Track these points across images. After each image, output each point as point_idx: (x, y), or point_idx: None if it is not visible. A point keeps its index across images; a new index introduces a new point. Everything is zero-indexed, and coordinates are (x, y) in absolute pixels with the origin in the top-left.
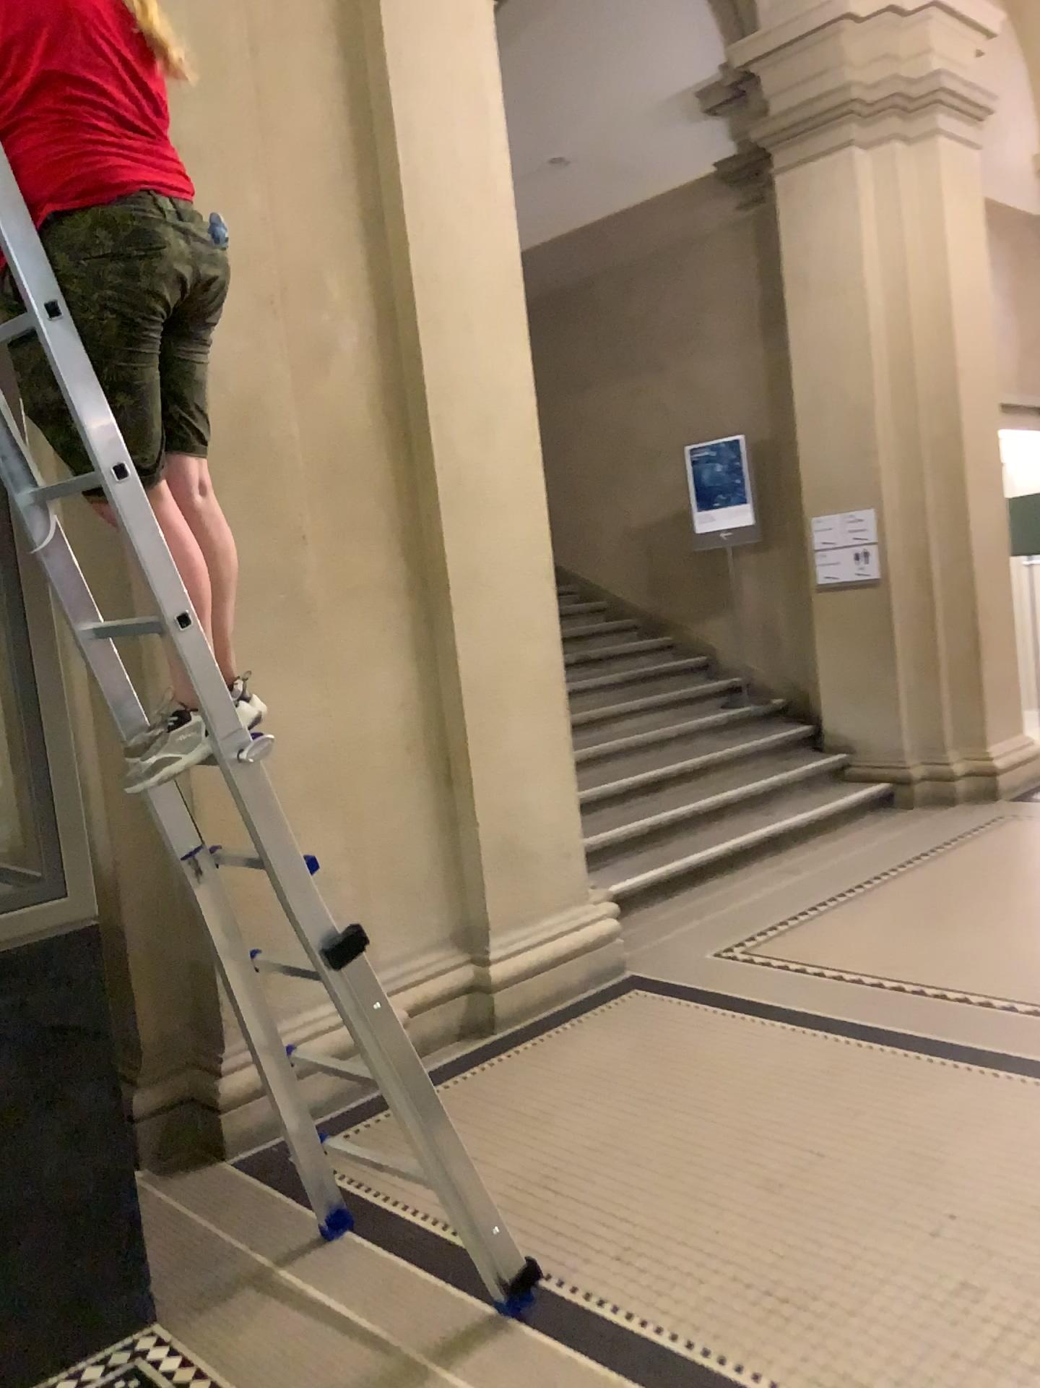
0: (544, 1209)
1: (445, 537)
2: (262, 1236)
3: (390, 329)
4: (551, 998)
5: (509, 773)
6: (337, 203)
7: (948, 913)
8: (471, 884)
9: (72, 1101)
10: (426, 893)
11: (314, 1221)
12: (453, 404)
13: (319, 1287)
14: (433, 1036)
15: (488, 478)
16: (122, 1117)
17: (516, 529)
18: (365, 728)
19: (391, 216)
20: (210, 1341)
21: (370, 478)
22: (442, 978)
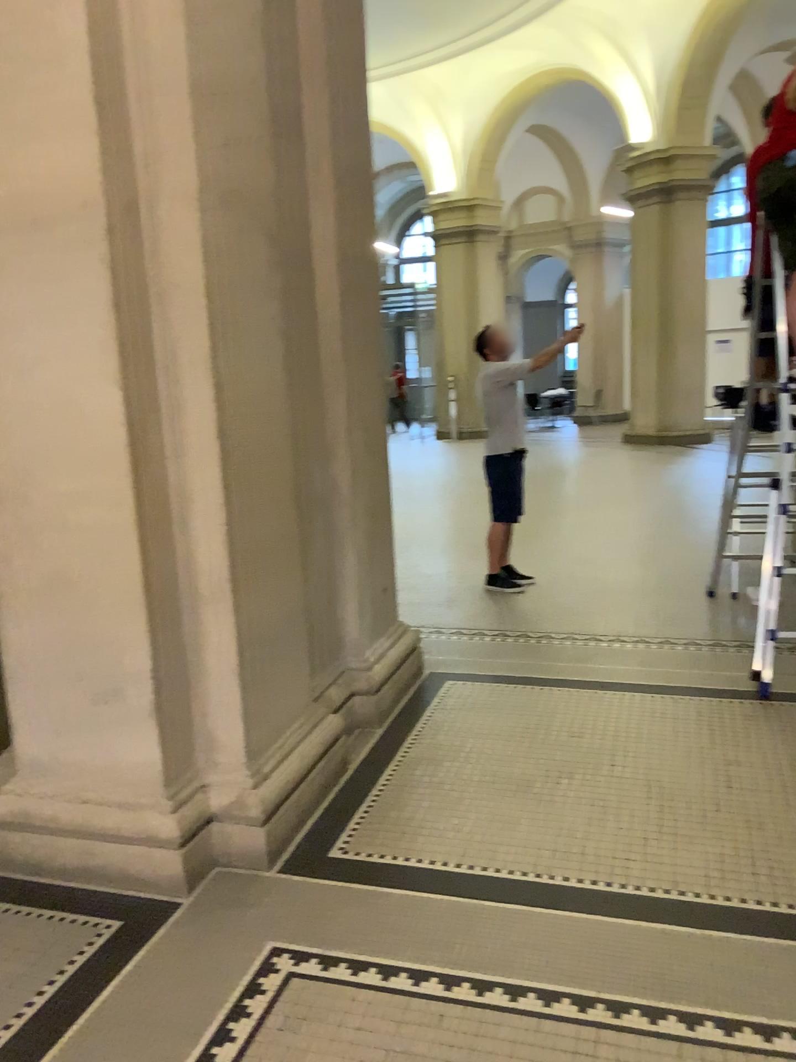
0: None
1: None
2: None
3: None
4: None
5: None
6: None
7: None
8: None
9: None
10: None
11: None
12: None
13: None
14: None
15: None
16: None
17: None
18: None
19: None
20: None
21: None
22: None
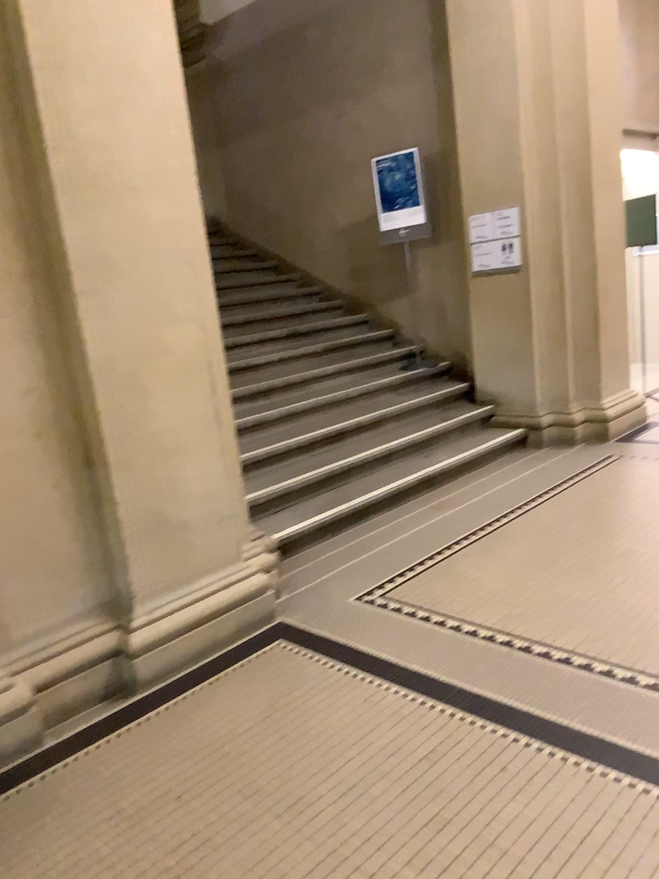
0: None
1: (67, 223)
2: None
3: None
4: (197, 653)
5: (153, 451)
6: None
7: (560, 560)
8: (118, 555)
9: None
10: (68, 568)
11: None
12: (69, 83)
13: None
14: (74, 701)
15: (115, 162)
16: None
17: (150, 216)
18: None
19: None
20: None
21: None
22: (87, 645)
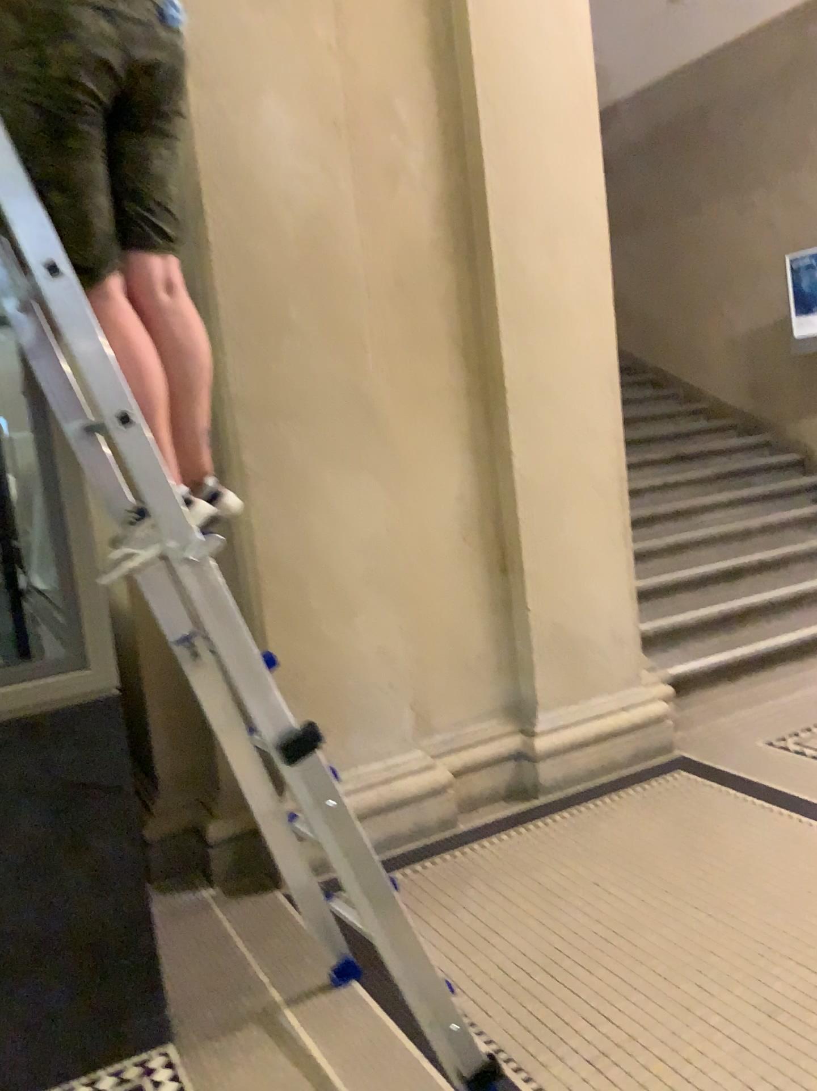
0: (532, 993)
1: (503, 342)
2: (282, 974)
3: (456, 148)
4: (594, 769)
5: (562, 562)
6: (405, 29)
7: None
8: (523, 662)
9: (94, 849)
10: (479, 667)
11: (328, 966)
12: (514, 216)
13: (312, 1037)
14: (479, 795)
15: (548, 285)
16: (141, 865)
17: (575, 334)
18: (422, 518)
19: (459, 38)
20: (207, 1074)
21: (433, 288)
22: (492, 744)
